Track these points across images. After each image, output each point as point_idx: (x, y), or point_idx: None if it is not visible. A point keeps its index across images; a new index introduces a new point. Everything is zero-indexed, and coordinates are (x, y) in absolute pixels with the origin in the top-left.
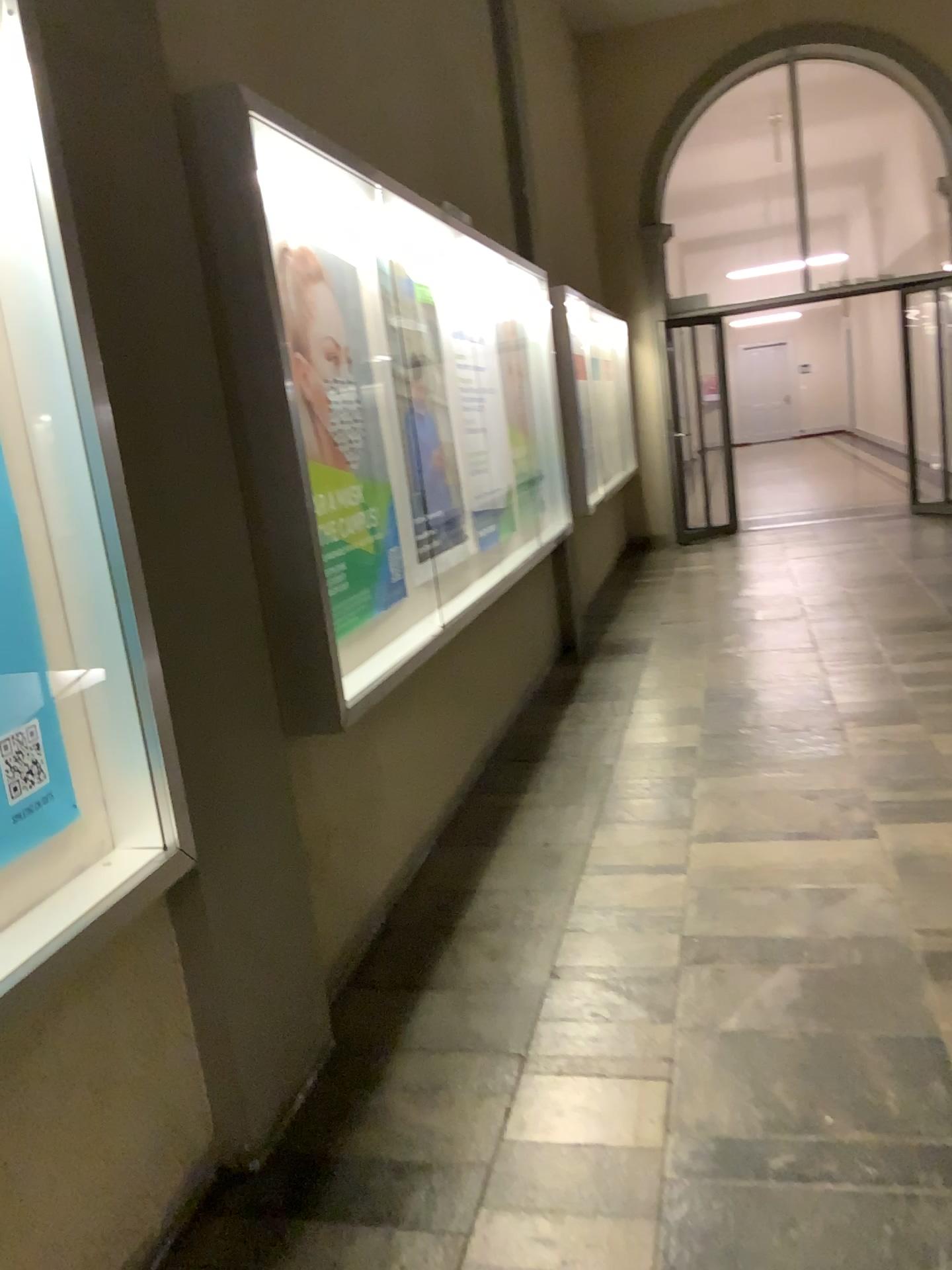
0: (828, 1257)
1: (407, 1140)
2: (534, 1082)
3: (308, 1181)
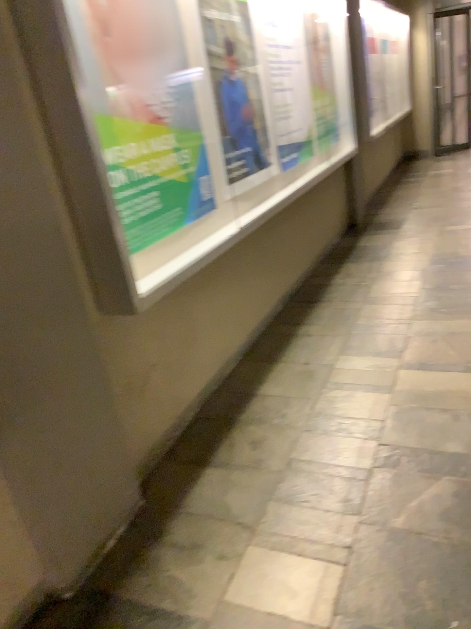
0: None
1: (163, 589)
2: (253, 555)
3: (94, 614)
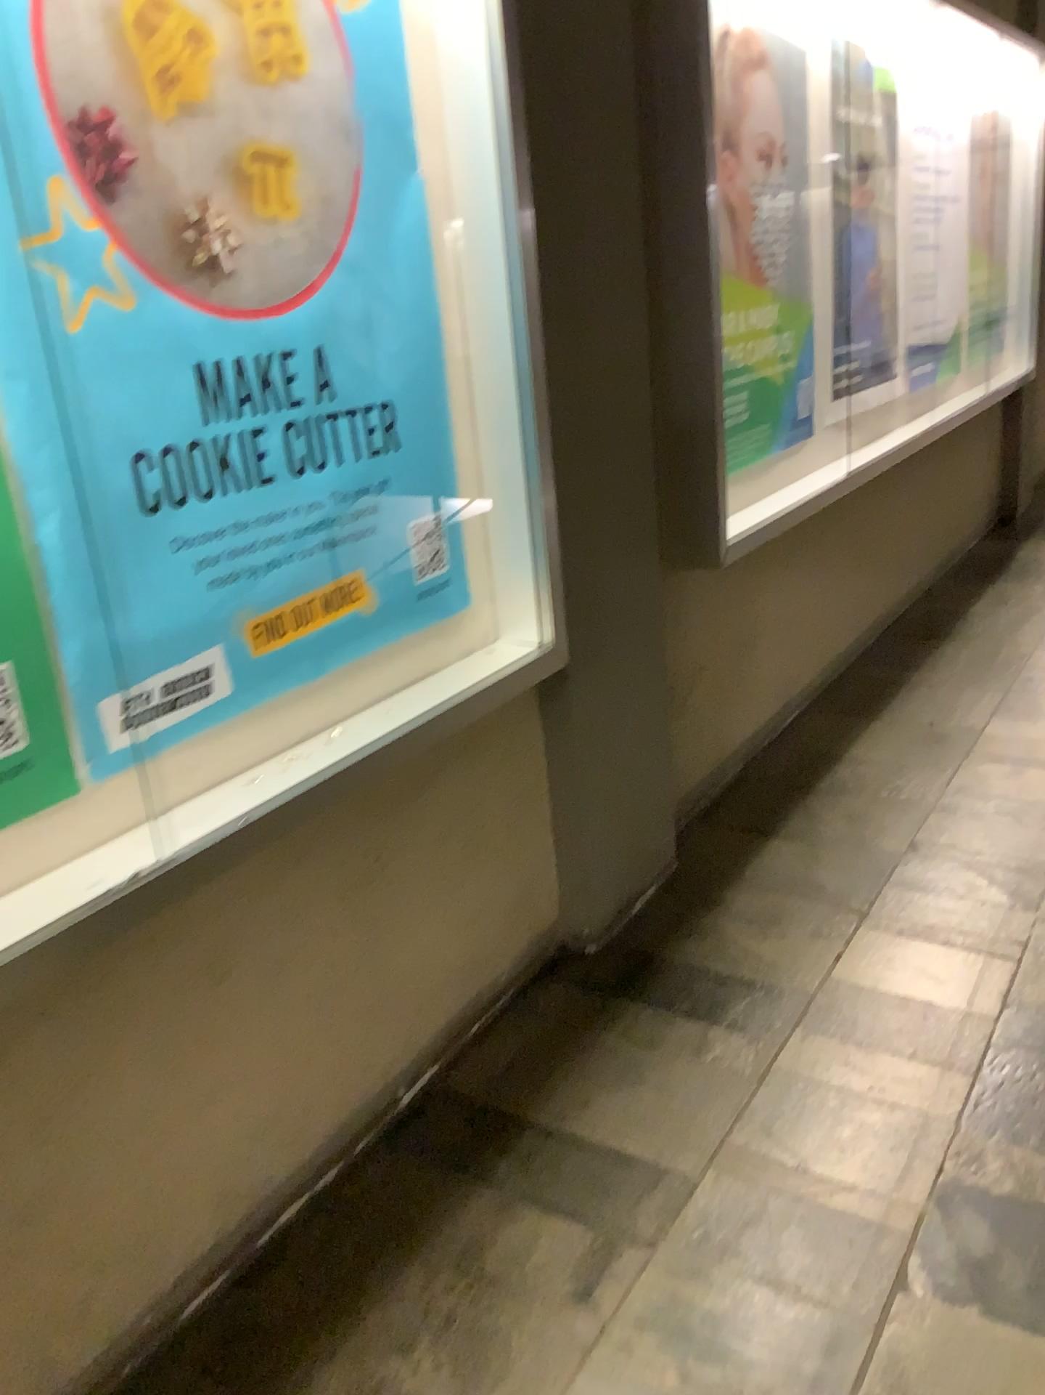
0: None
1: (736, 959)
2: (872, 935)
3: (639, 973)
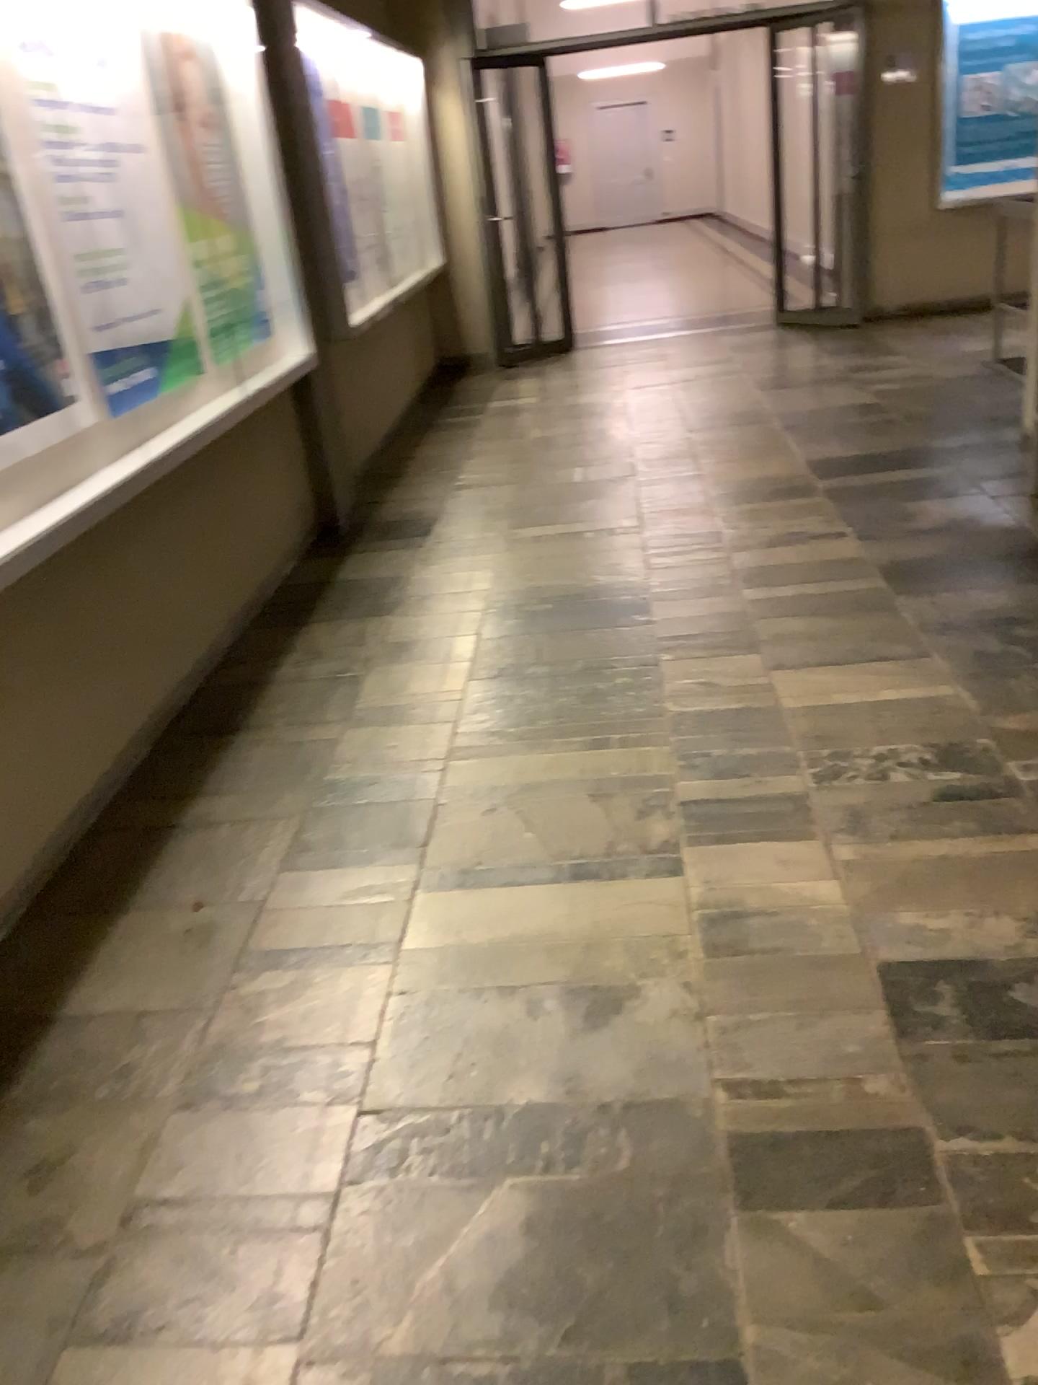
0: None
1: None
2: None
3: None
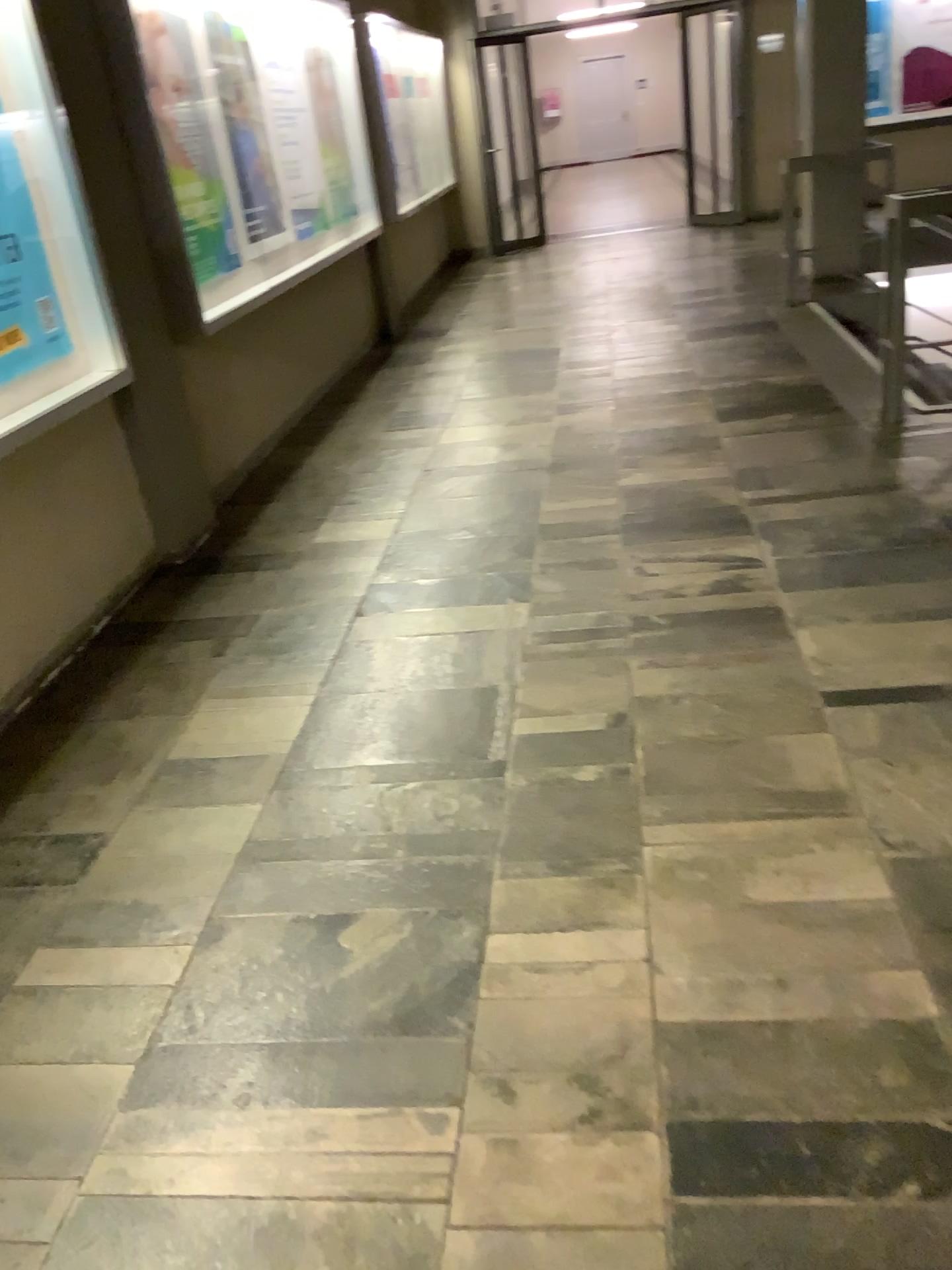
0: (456, 552)
1: (260, 546)
2: (328, 522)
3: (208, 562)
